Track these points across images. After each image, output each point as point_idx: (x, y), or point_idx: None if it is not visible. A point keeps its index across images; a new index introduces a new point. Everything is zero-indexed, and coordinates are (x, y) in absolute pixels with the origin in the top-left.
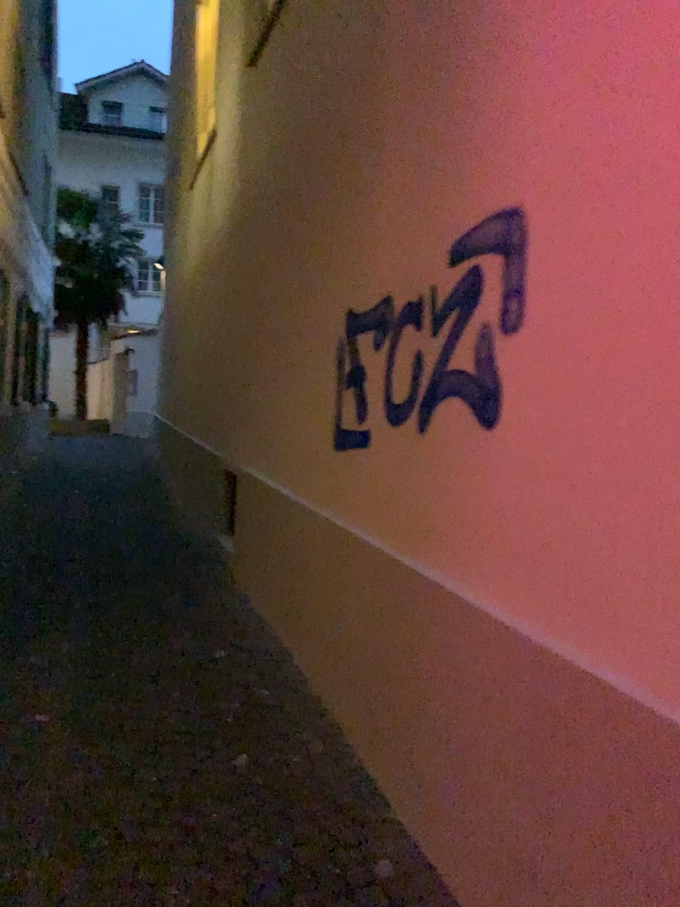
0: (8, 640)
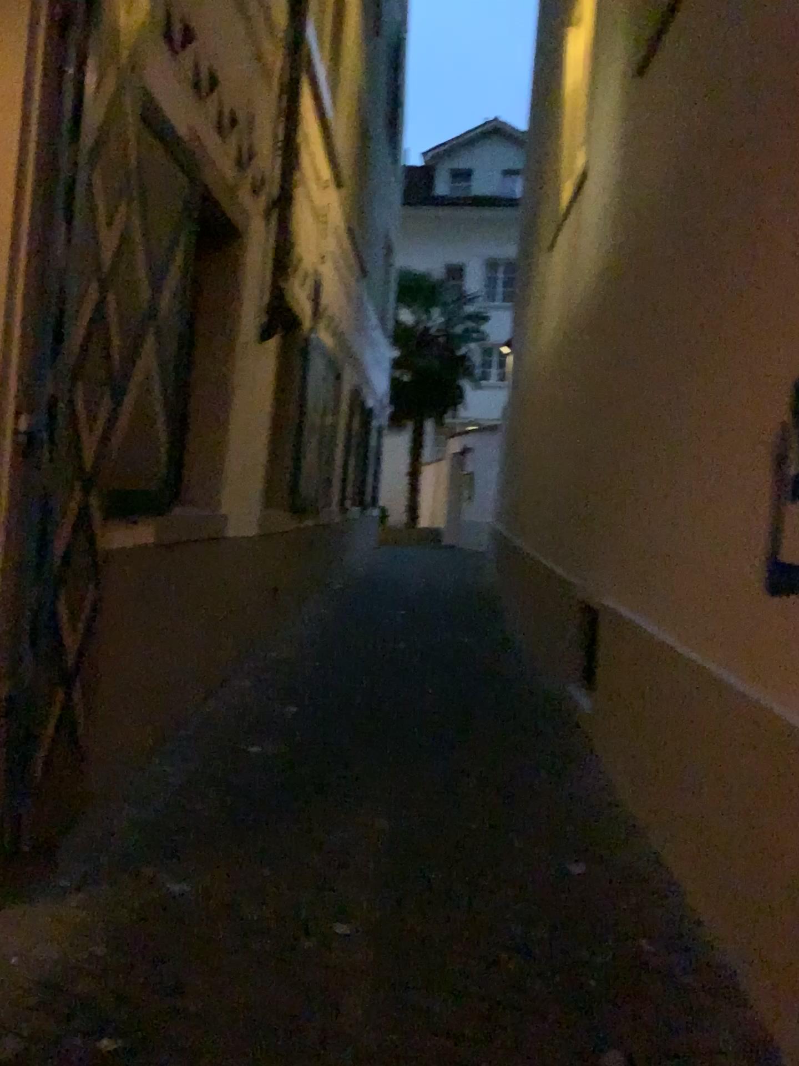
0: (321, 797)
